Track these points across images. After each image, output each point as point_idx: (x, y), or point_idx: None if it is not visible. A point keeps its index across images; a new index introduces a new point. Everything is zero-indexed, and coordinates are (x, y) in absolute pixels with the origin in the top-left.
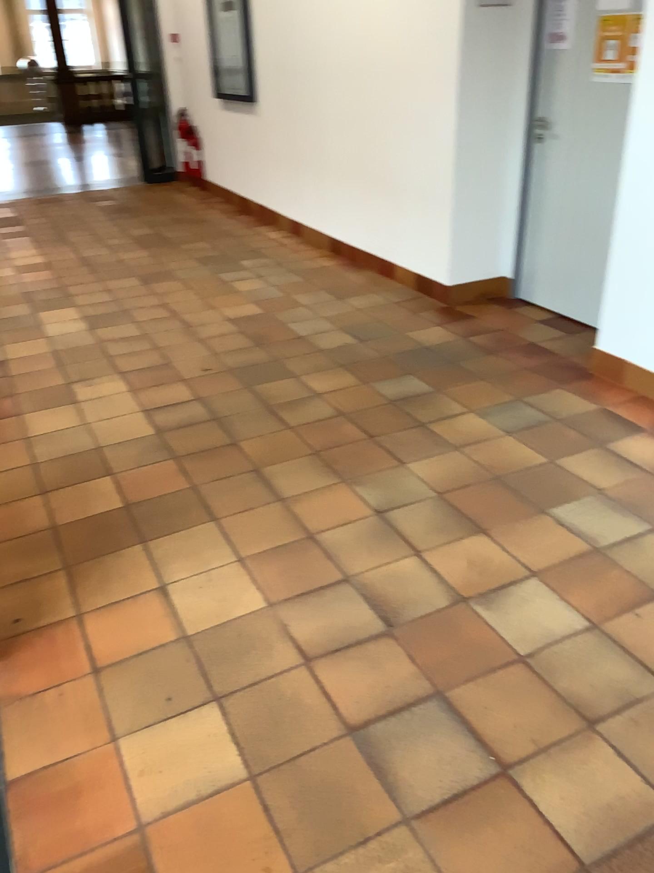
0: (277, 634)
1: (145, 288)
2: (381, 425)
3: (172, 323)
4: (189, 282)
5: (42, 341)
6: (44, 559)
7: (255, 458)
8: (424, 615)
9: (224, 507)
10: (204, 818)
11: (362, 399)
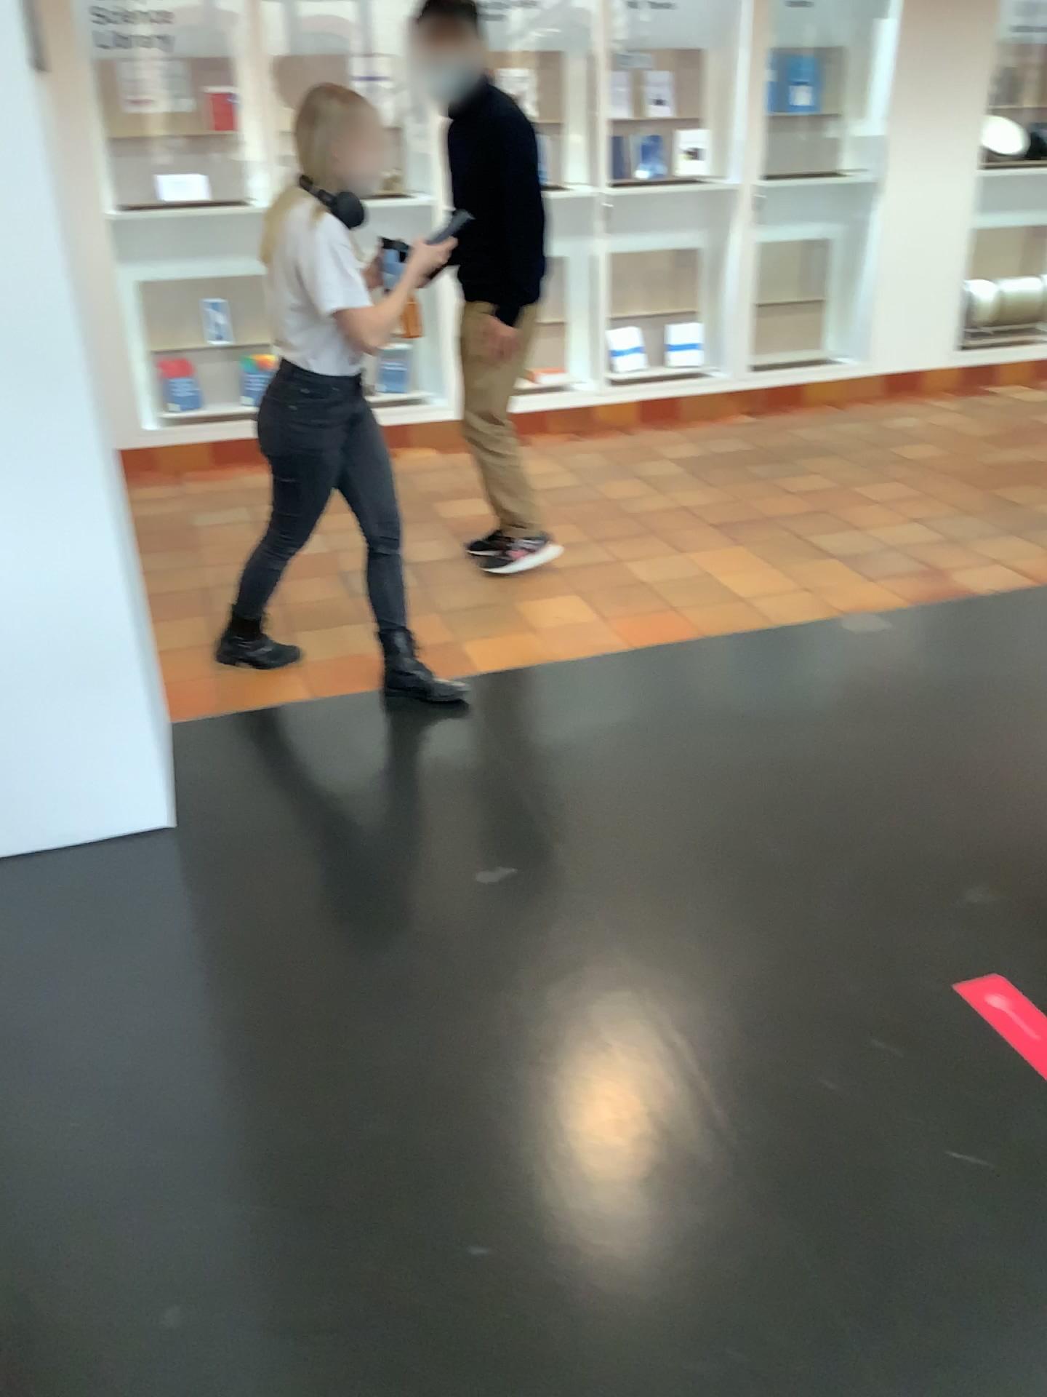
0: None
1: None
2: None
3: None
4: None
5: None
6: None
7: None
8: None
9: None
10: None
11: None
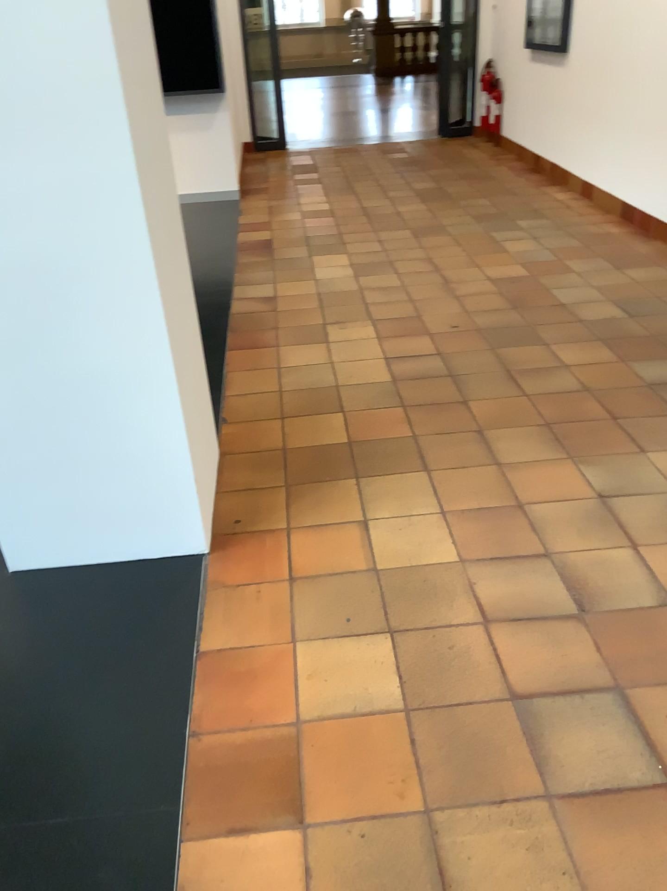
0: (463, 589)
1: (415, 241)
2: (628, 408)
3: (433, 278)
4: (460, 238)
5: (309, 282)
6: (269, 476)
7: (484, 419)
8: (622, 608)
9: (441, 461)
10: (355, 732)
11: (613, 378)
